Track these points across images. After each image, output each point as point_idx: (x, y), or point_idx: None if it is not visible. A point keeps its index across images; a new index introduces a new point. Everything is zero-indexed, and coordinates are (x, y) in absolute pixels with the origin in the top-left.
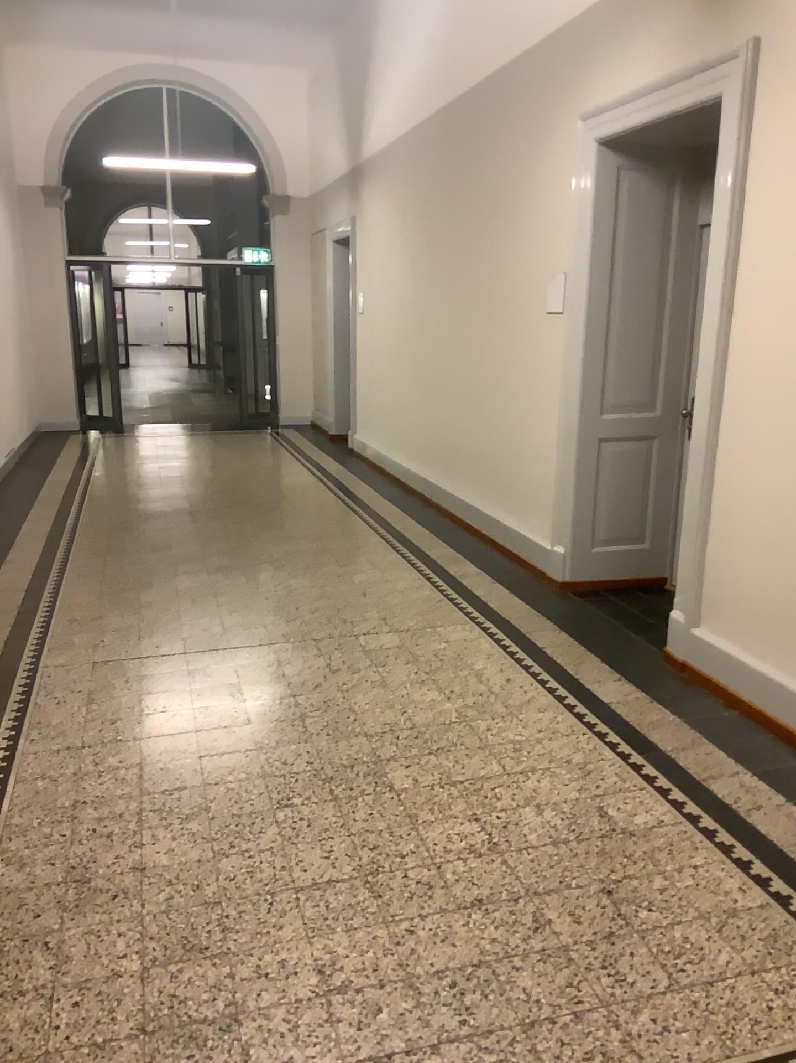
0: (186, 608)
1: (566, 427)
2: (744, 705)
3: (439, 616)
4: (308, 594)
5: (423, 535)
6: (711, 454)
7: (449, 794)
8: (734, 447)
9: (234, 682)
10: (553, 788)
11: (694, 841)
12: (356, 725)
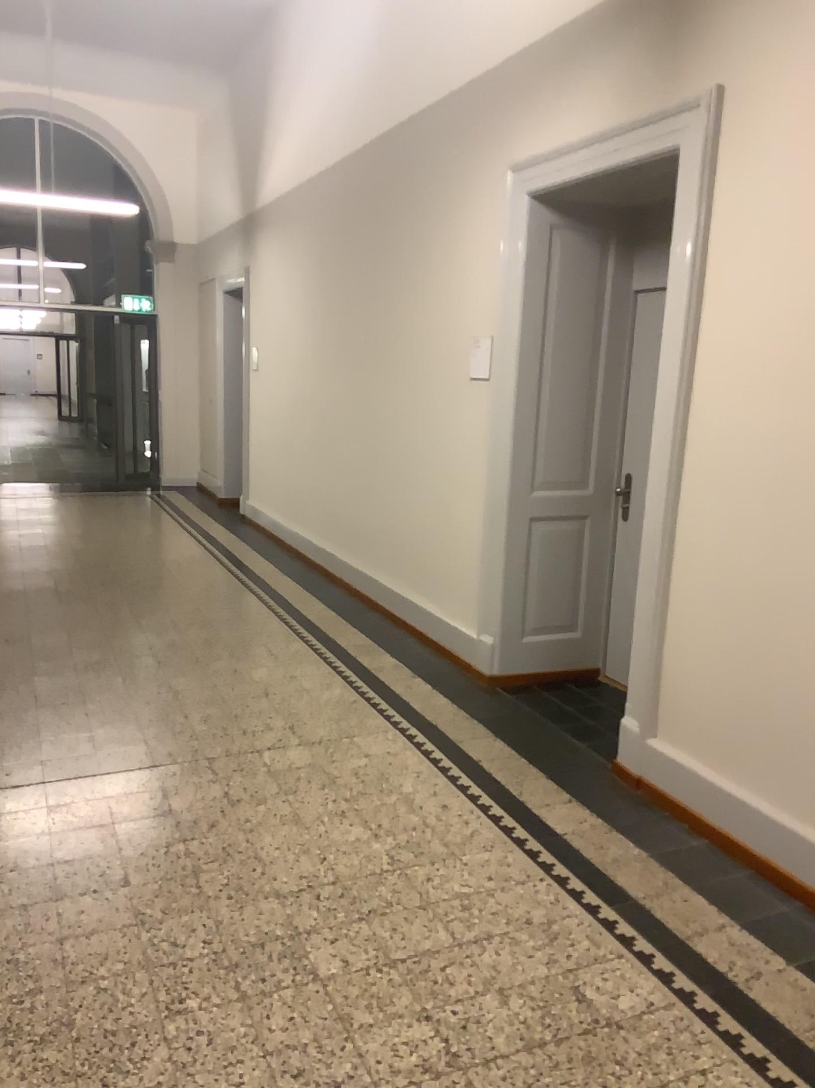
0: (49, 719)
1: (495, 505)
2: (716, 833)
3: (355, 722)
4: (199, 697)
5: (329, 618)
6: (669, 542)
7: (390, 980)
8: (696, 535)
9: (109, 823)
10: (515, 962)
11: (695, 1033)
12: (265, 879)
